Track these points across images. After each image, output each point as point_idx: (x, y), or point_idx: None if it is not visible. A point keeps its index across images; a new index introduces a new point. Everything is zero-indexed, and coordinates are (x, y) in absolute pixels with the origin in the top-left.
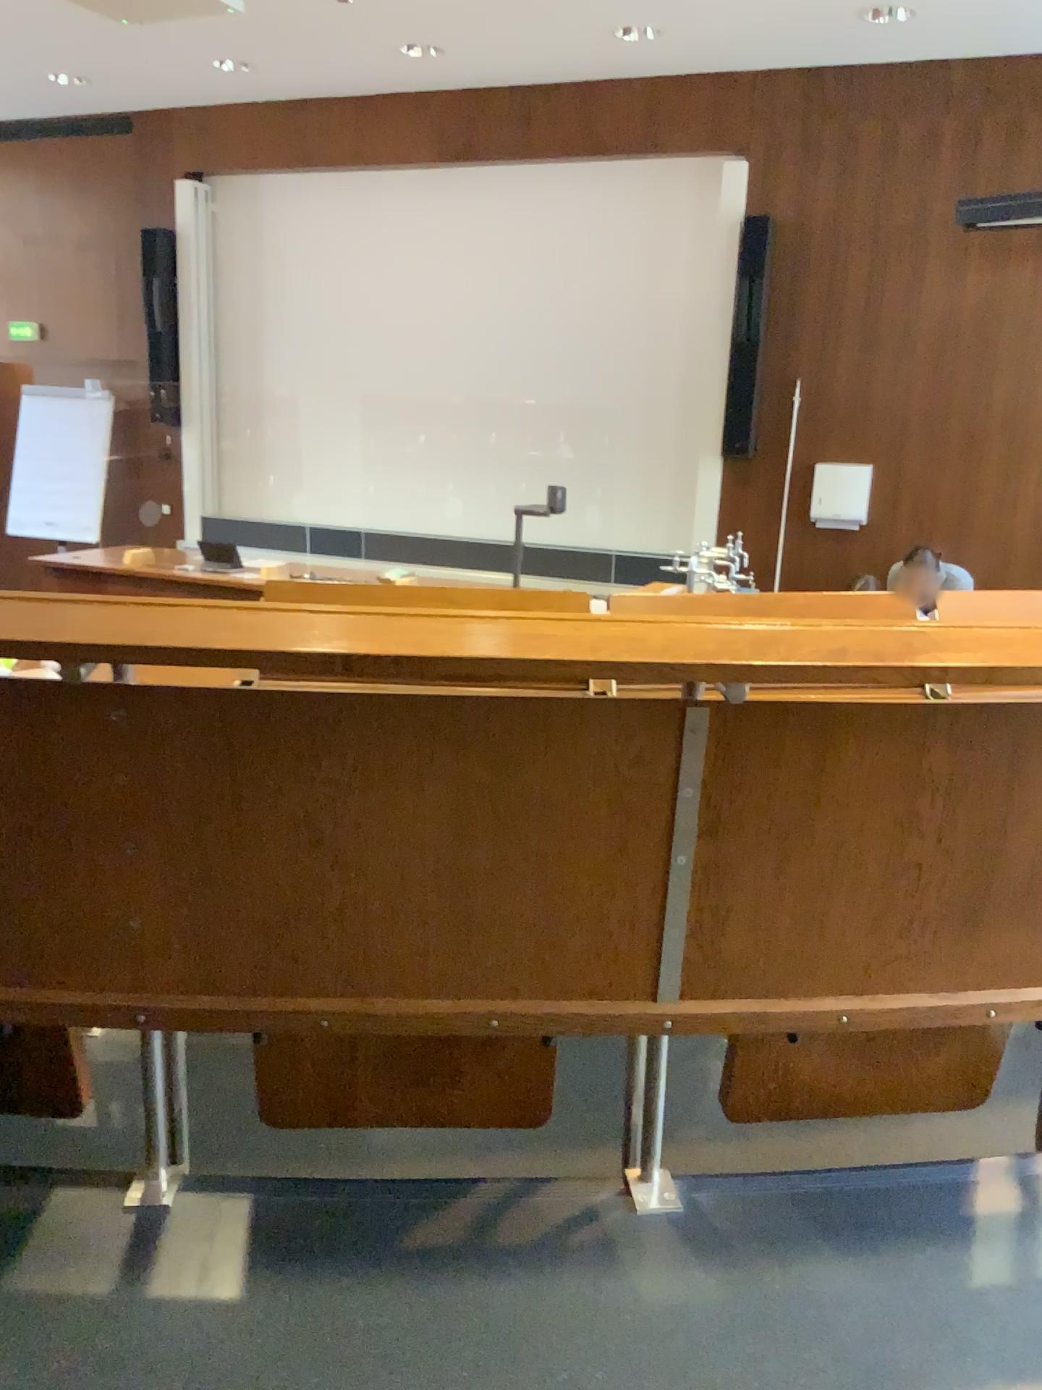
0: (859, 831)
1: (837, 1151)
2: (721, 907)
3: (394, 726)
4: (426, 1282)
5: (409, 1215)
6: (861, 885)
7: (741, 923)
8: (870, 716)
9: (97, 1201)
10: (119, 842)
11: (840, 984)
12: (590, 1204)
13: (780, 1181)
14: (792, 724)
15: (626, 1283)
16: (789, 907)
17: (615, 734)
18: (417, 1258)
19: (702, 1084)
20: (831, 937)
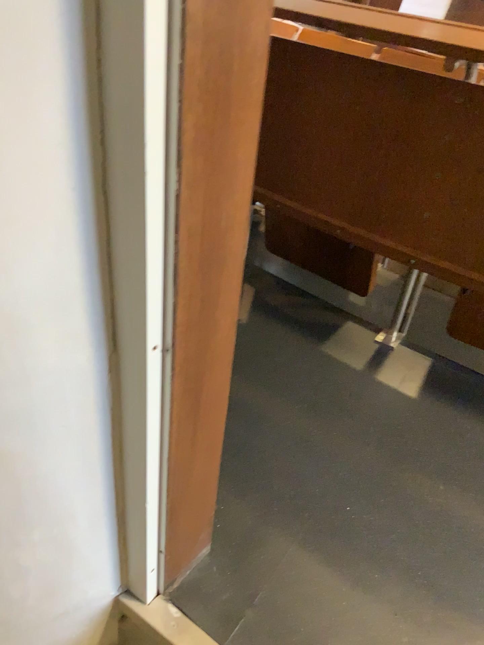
0: None
1: None
2: None
3: None
4: None
5: None
6: None
7: None
8: None
9: (364, 333)
10: (430, 171)
11: None
12: None
13: None
14: None
15: None
16: None
17: None
18: None
19: None
20: None
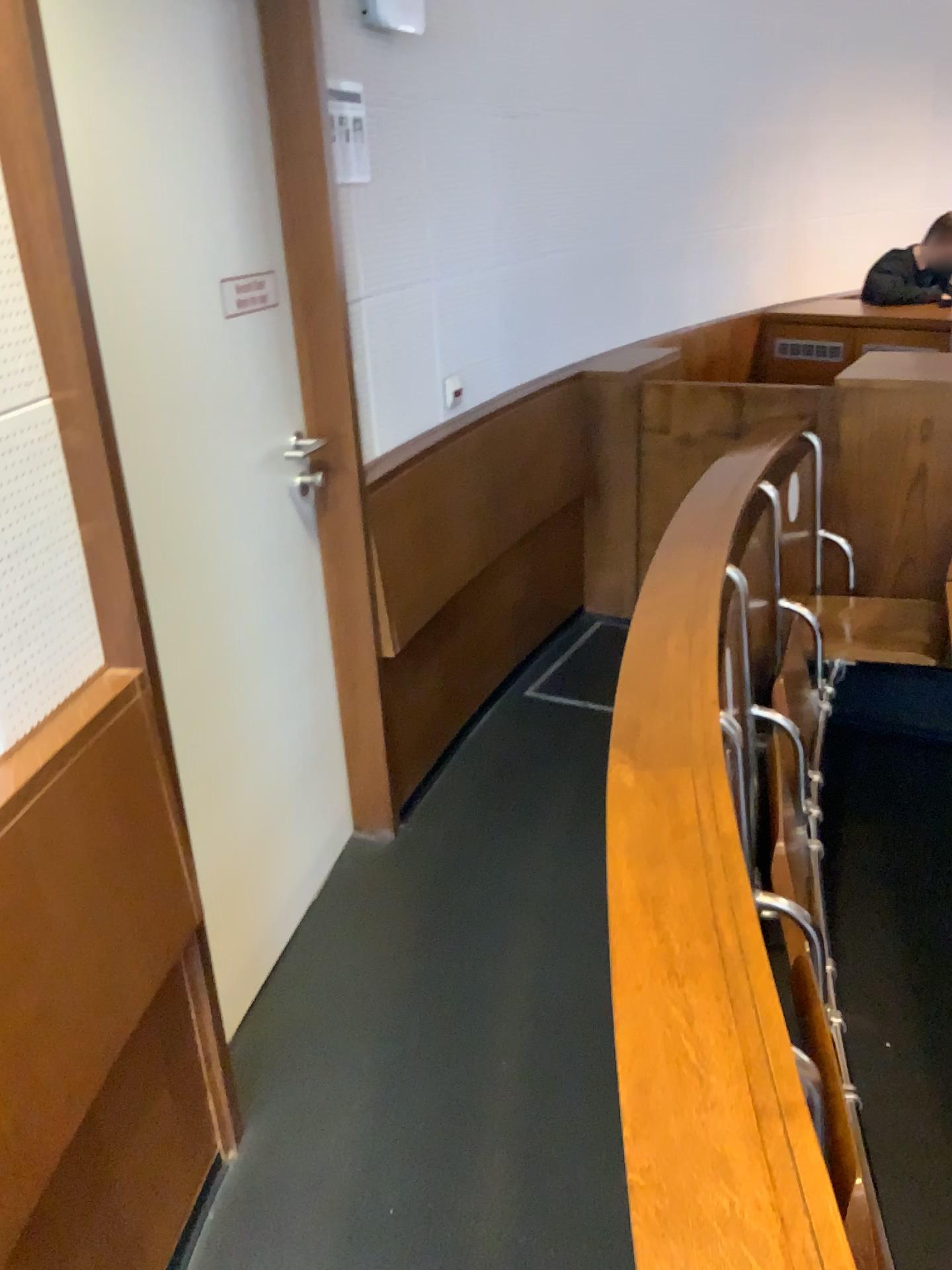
0: None
1: None
2: None
3: None
4: None
5: None
6: None
7: None
8: None
9: None
10: None
11: None
12: None
13: None
14: None
15: None
16: None
17: None
18: None
19: None
20: None
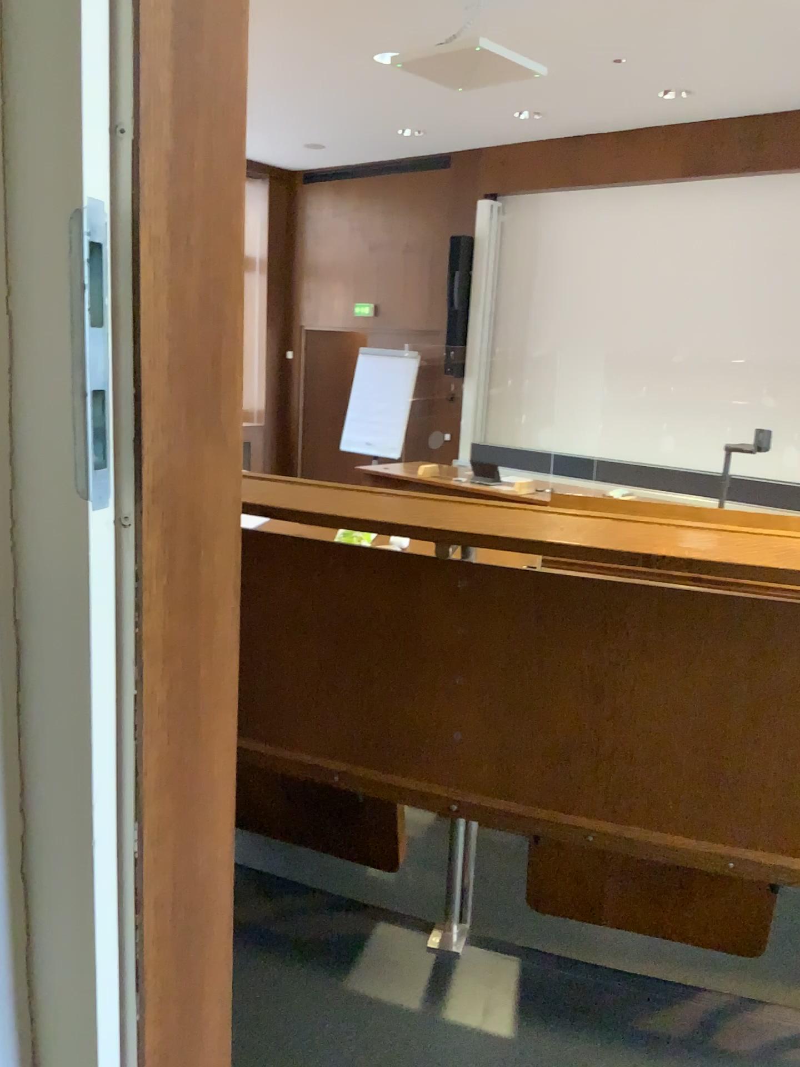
0: None
1: None
2: None
3: (668, 611)
4: (659, 1065)
5: (643, 1007)
6: None
7: None
8: None
9: (407, 939)
10: (449, 675)
11: None
12: None
13: None
14: None
15: None
16: None
17: None
18: (650, 1043)
19: None
20: None
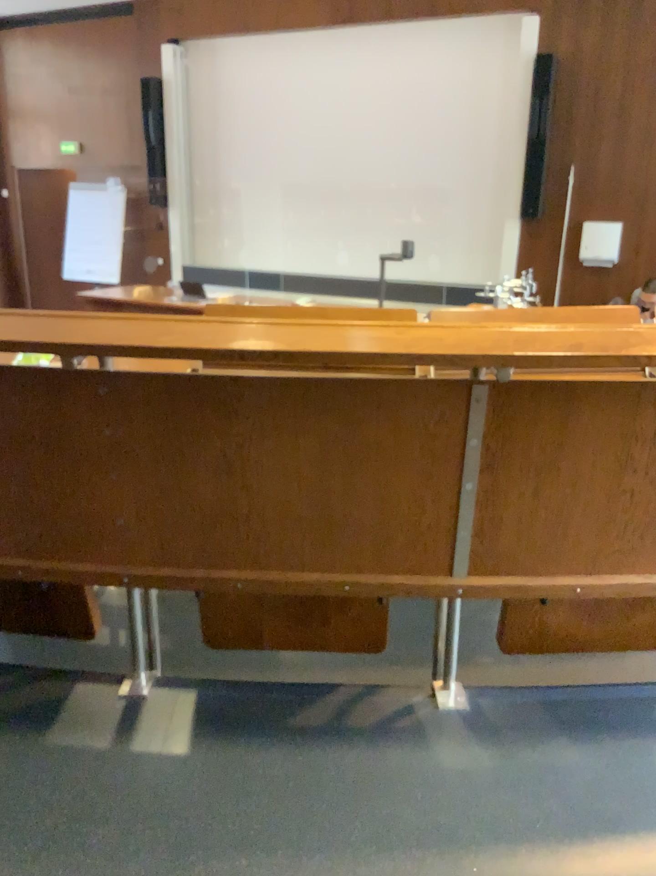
0: (591, 466)
1: (575, 674)
2: (497, 516)
3: (279, 397)
4: (303, 748)
5: (294, 706)
6: (592, 503)
7: (510, 526)
8: (600, 389)
9: (103, 691)
10: (107, 471)
11: (577, 568)
12: (409, 703)
13: (535, 692)
14: (546, 395)
15: (430, 753)
16: (543, 517)
17: (425, 402)
18: (298, 733)
19: (489, 628)
20: (570, 537)
